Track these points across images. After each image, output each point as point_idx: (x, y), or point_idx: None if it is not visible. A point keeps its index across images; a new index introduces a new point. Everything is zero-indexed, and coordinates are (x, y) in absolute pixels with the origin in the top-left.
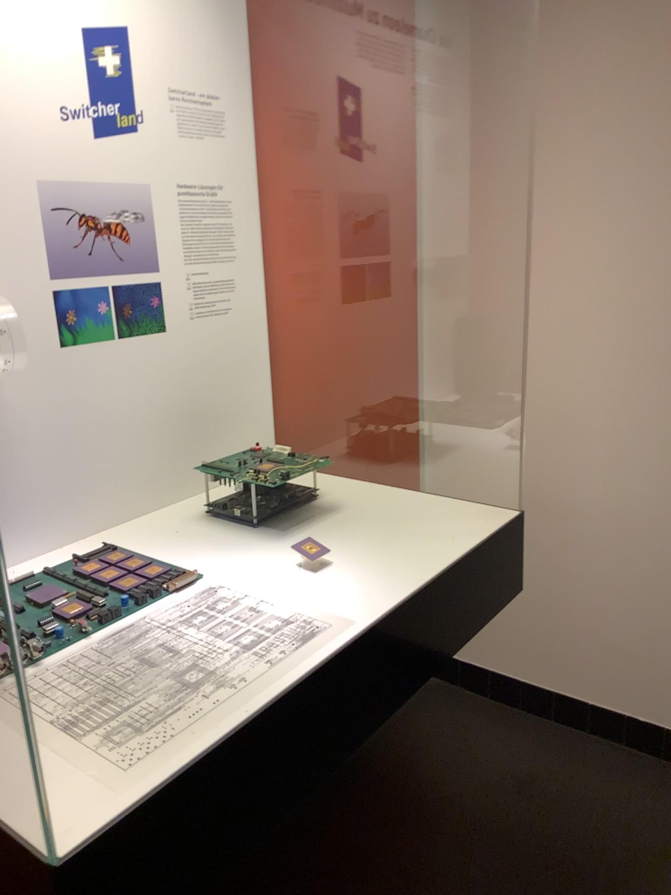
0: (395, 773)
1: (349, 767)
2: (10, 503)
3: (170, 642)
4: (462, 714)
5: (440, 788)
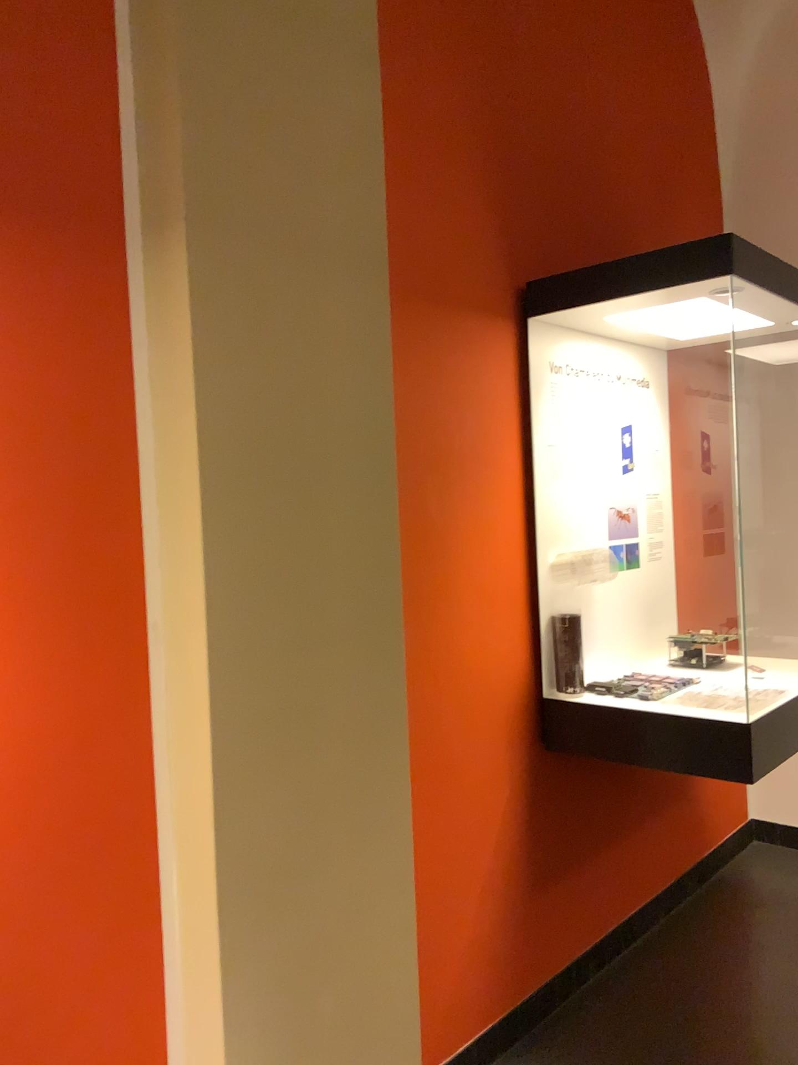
0: (755, 886)
1: (721, 881)
2: (594, 648)
3: (715, 694)
4: (791, 860)
5: (791, 893)
